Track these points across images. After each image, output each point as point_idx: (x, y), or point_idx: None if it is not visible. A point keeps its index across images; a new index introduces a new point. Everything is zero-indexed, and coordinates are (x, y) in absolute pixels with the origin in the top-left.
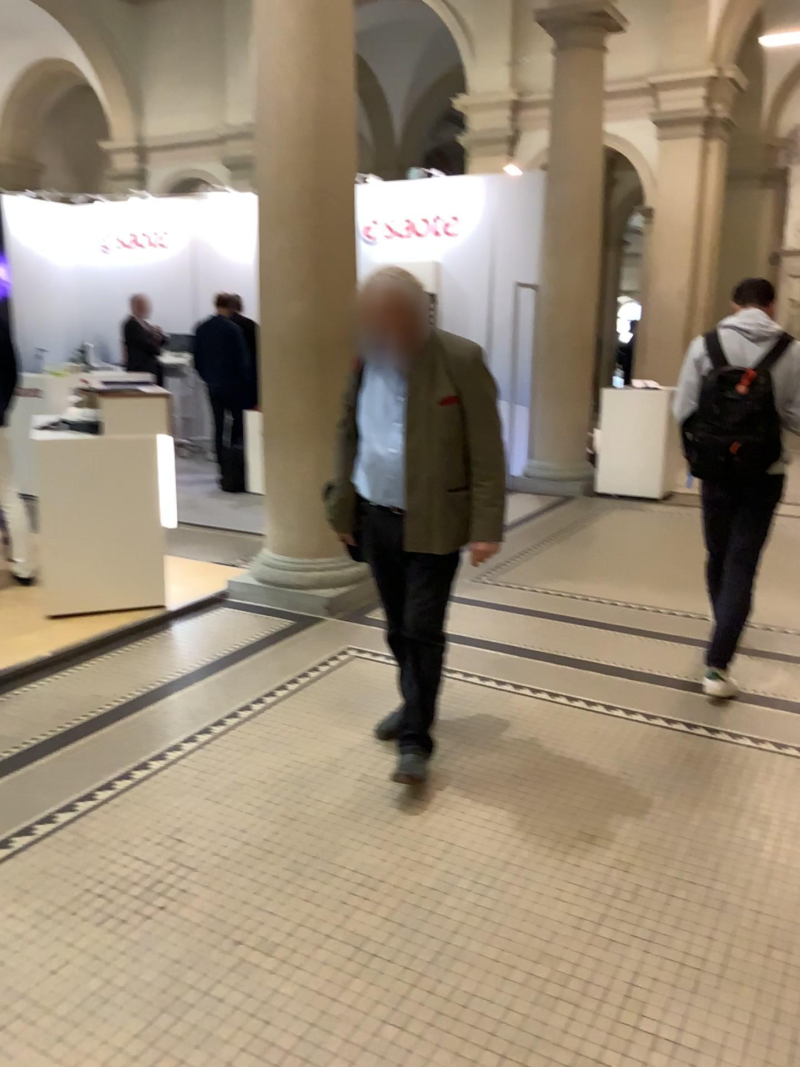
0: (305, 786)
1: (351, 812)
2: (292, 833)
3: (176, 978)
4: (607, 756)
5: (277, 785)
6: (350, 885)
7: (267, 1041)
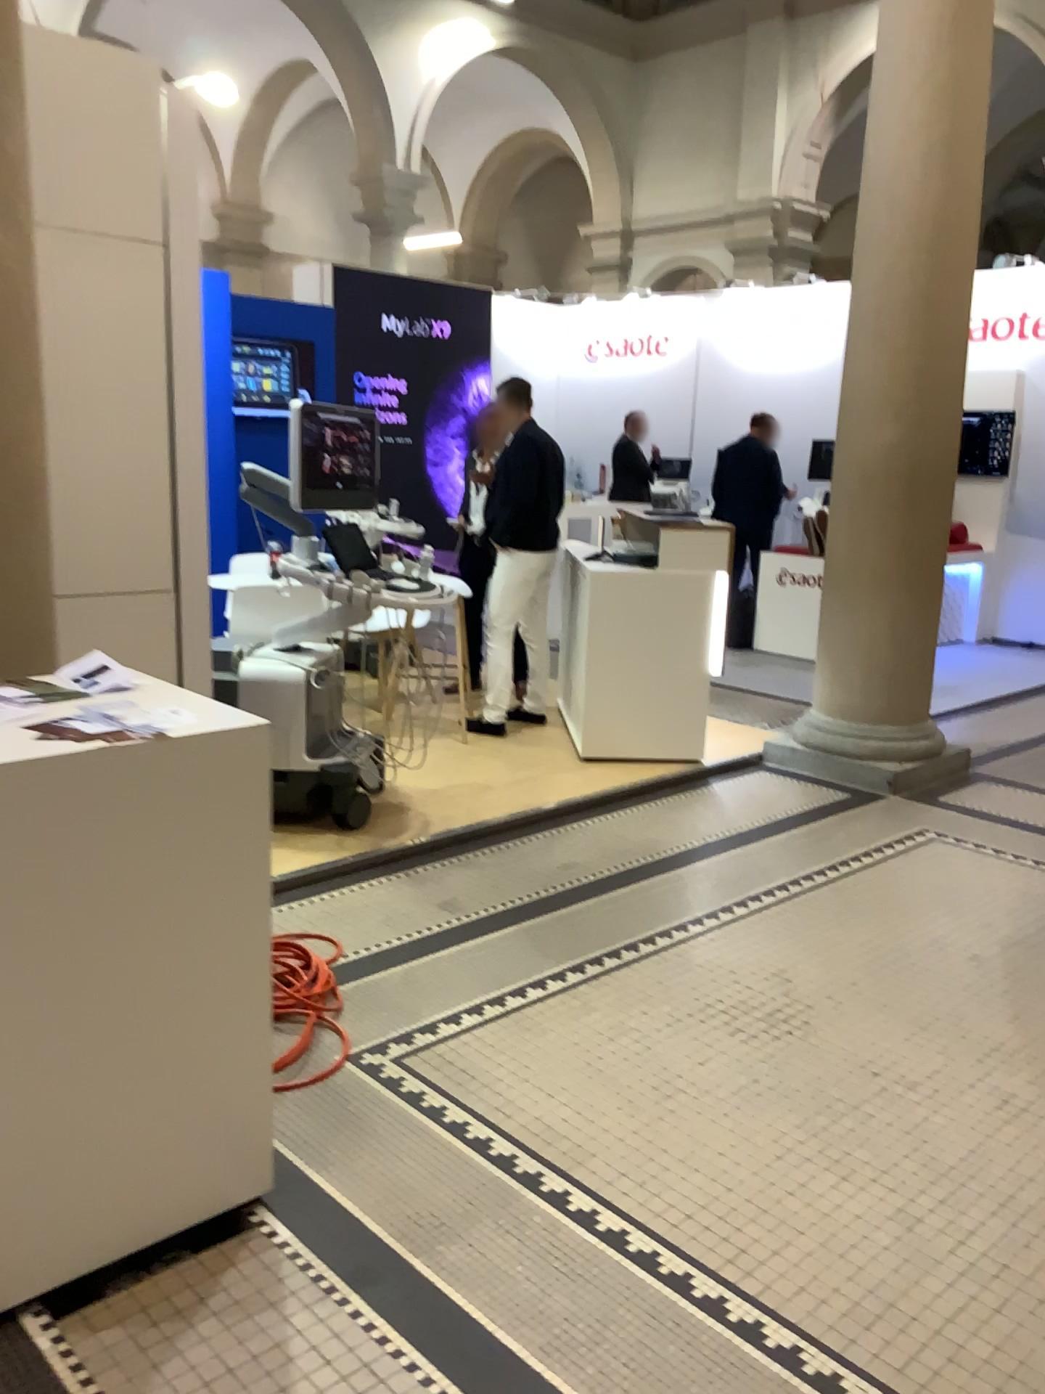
0: (908, 955)
1: (967, 986)
2: (905, 993)
3: (819, 1091)
4: None
5: (876, 948)
6: (982, 1048)
7: (927, 1155)
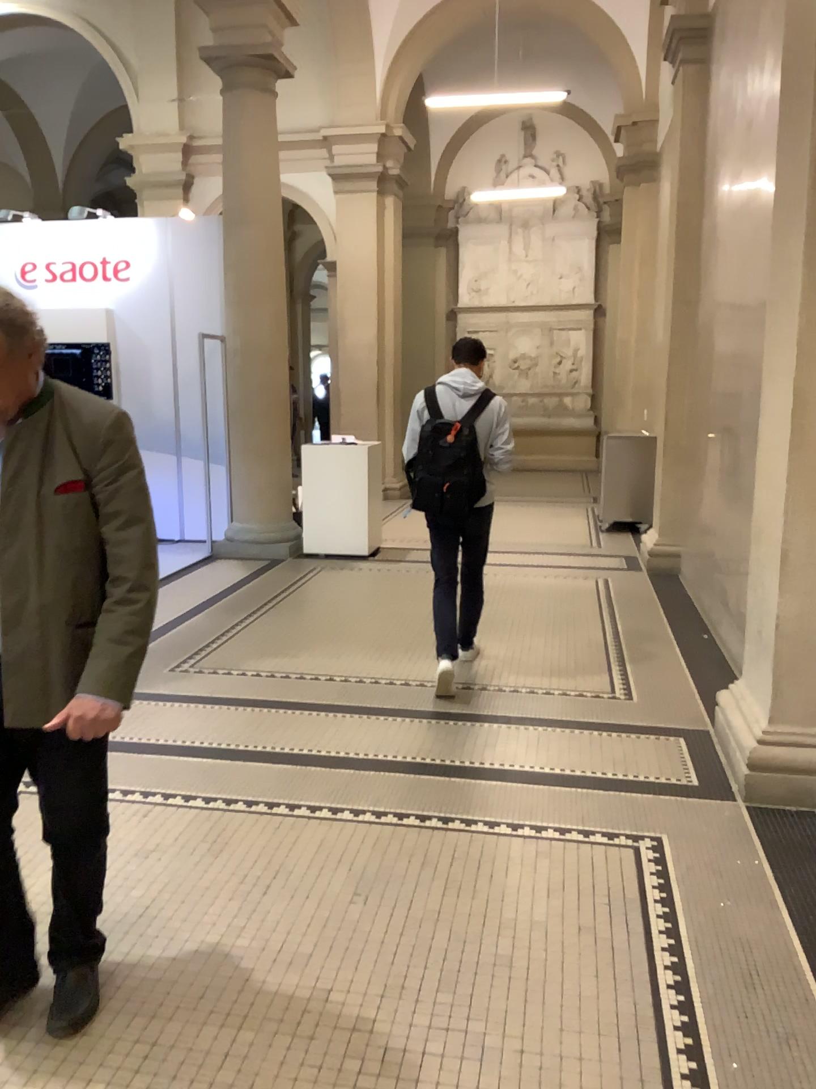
0: None
1: (2, 1041)
2: None
3: None
4: (334, 884)
5: None
6: None
7: None
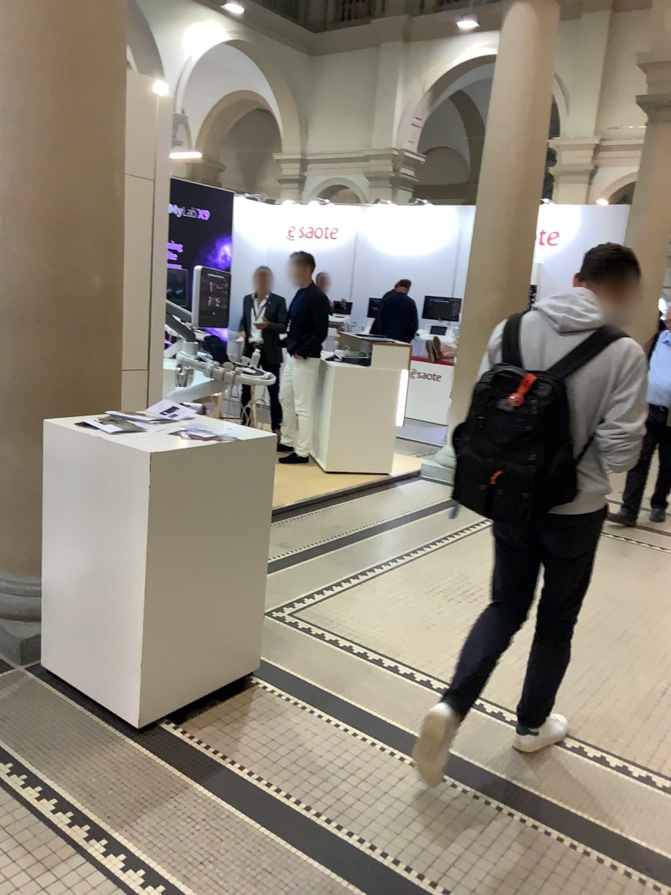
0: None
1: None
2: None
3: None
4: None
5: None
6: None
7: None
